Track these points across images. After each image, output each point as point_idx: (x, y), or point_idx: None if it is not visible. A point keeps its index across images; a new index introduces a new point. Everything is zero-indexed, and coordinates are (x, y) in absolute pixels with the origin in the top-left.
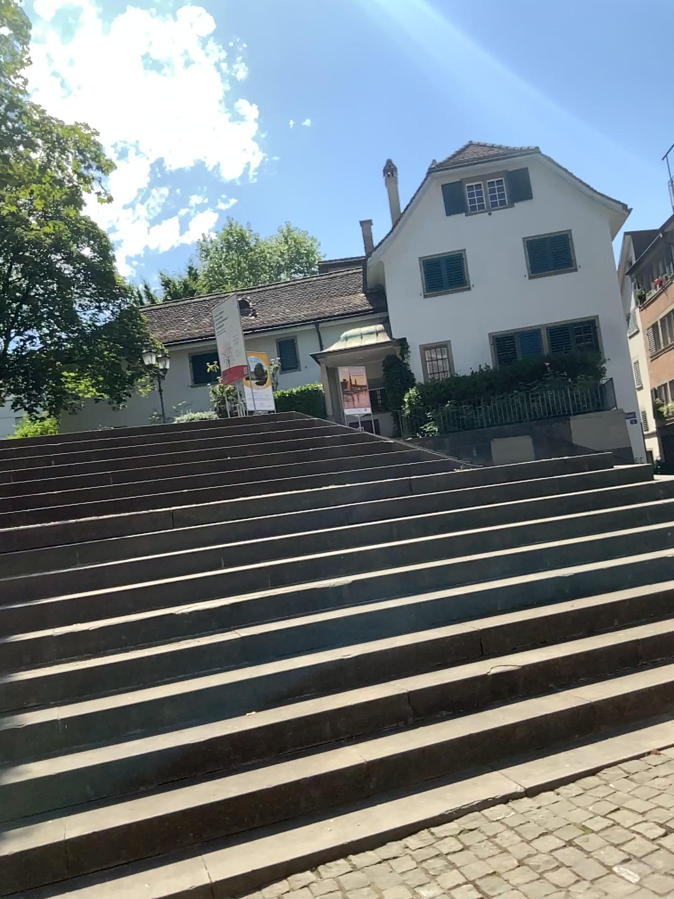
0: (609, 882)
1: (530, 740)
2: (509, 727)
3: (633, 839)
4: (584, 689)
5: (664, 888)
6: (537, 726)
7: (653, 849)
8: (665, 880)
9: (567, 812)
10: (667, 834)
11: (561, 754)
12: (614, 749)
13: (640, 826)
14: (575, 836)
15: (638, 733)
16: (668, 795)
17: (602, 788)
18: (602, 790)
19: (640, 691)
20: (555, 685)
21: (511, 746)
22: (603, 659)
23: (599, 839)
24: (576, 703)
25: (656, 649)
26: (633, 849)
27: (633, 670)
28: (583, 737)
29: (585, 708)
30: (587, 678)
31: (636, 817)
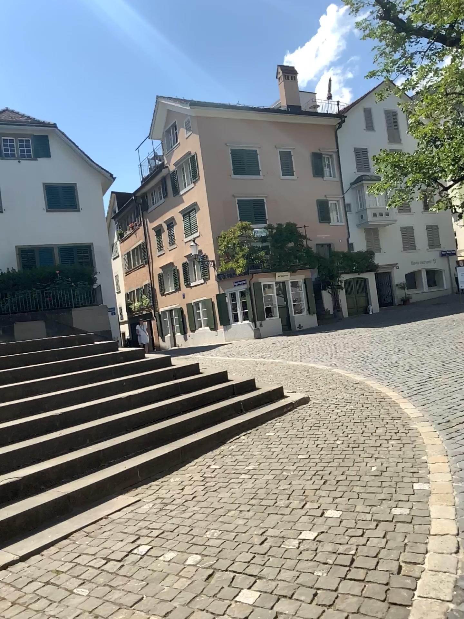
0: (69, 598)
1: (25, 525)
2: (11, 519)
3: (86, 570)
4: (64, 486)
5: (101, 592)
6: (31, 515)
7: (98, 572)
8: (102, 588)
9: (46, 565)
10: (106, 562)
11: (46, 529)
12: (80, 520)
13: (91, 561)
14: (50, 577)
15: (96, 507)
16: (110, 539)
17: (70, 545)
18: (70, 546)
19: (99, 482)
20: (45, 486)
21: (11, 531)
22: (78, 465)
23: (65, 575)
24: (58, 496)
25: (111, 455)
26: (86, 576)
27: (96, 470)
28: (61, 516)
29: (64, 498)
30: (66, 478)
31: (90, 556)
